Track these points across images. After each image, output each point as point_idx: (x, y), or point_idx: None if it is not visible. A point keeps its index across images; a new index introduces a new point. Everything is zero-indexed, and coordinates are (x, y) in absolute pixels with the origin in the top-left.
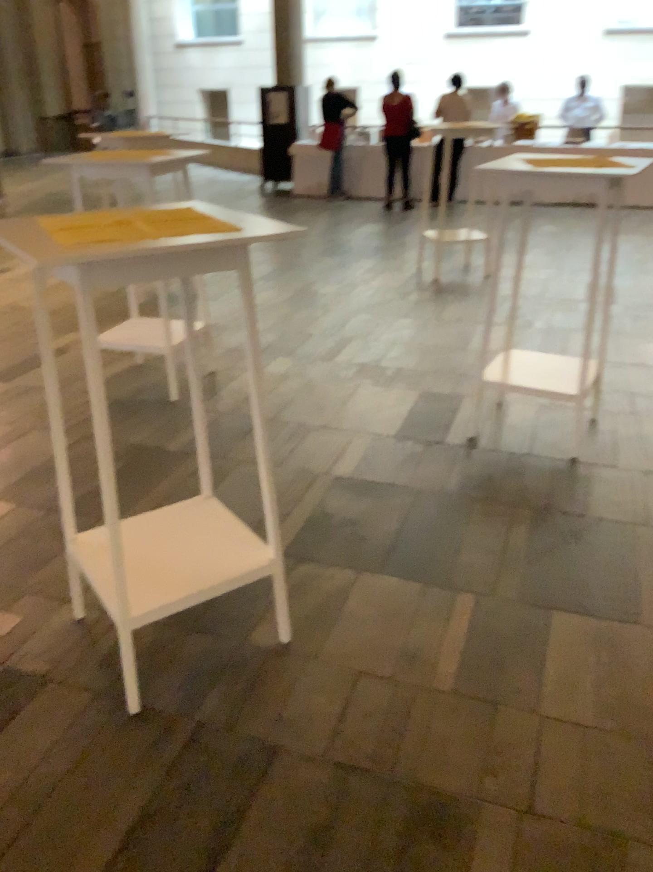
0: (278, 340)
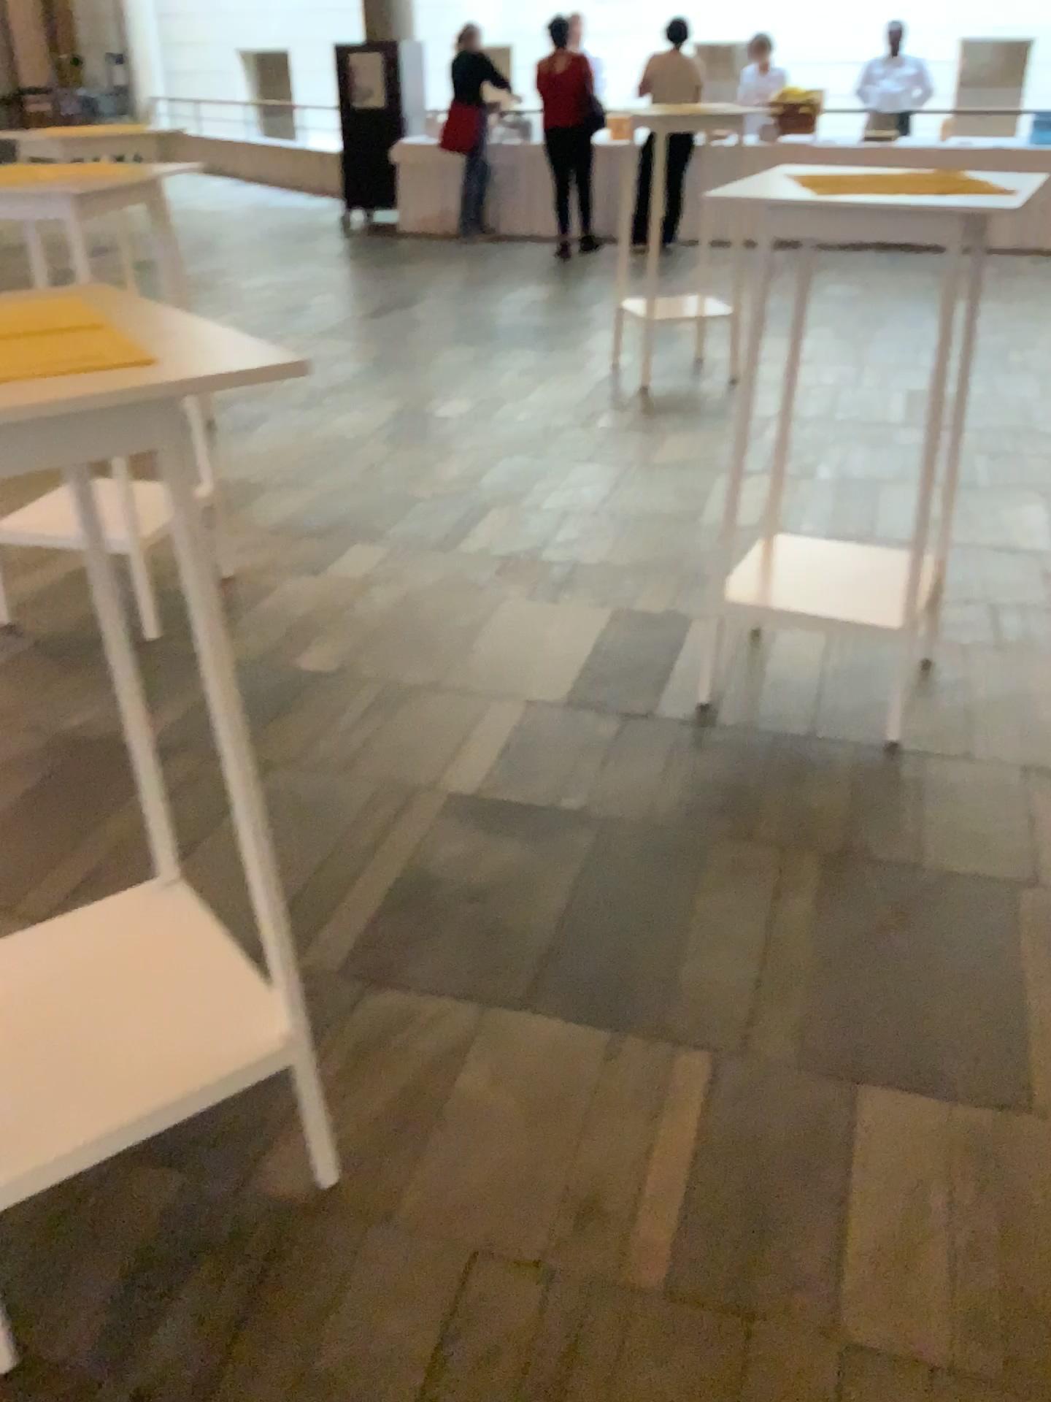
0: (352, 511)
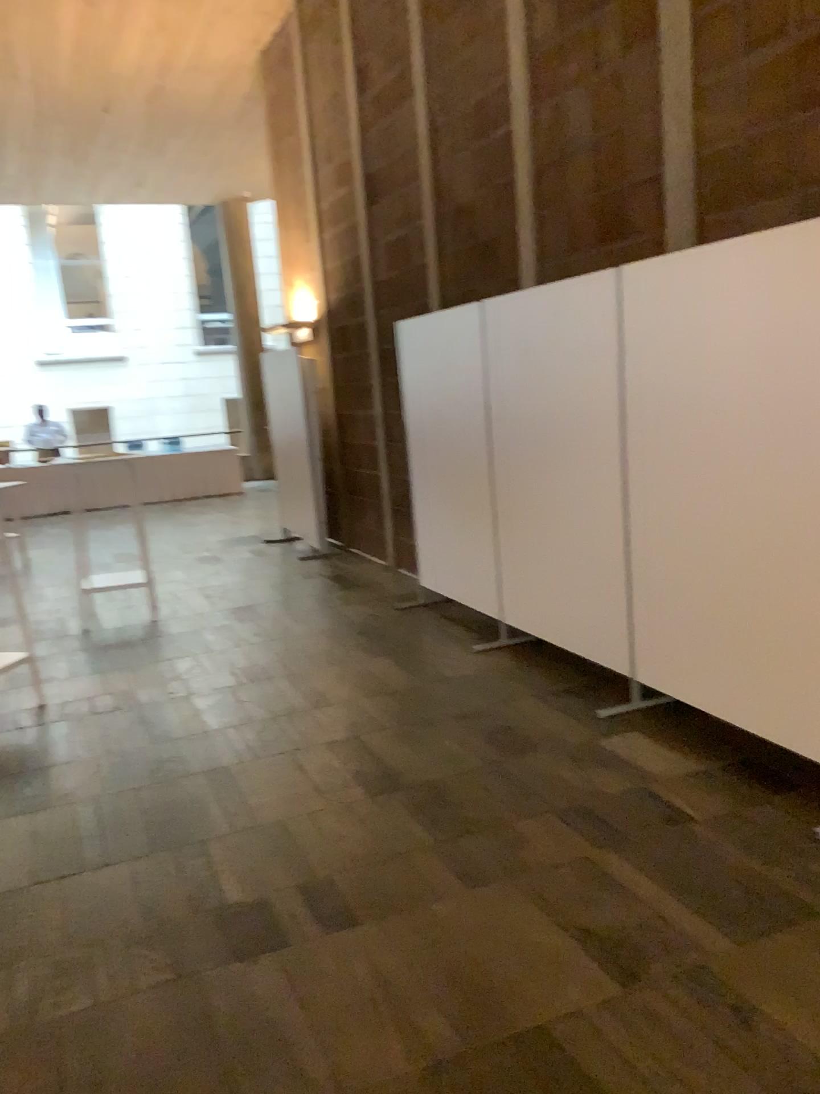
0: None
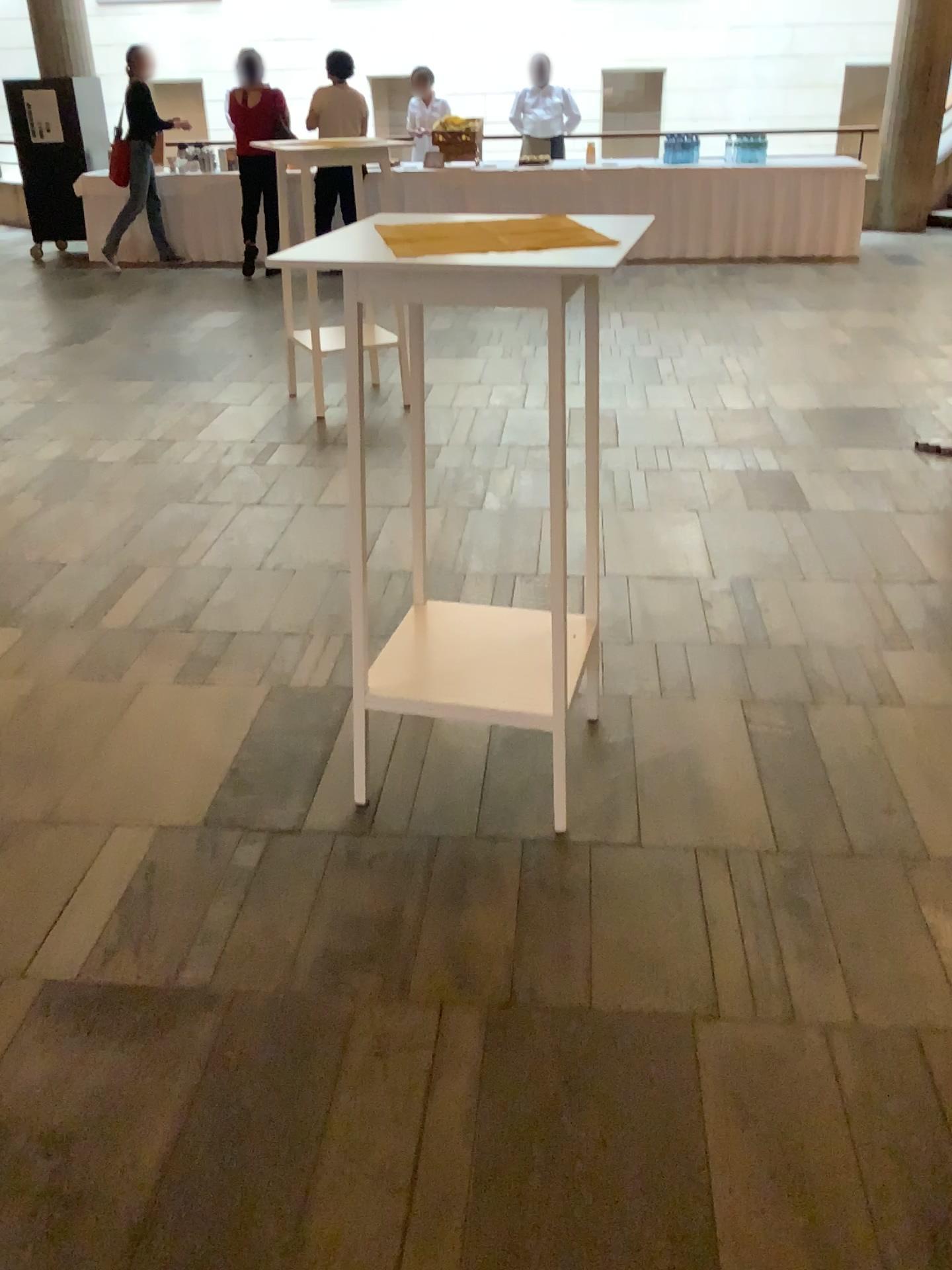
0: None
